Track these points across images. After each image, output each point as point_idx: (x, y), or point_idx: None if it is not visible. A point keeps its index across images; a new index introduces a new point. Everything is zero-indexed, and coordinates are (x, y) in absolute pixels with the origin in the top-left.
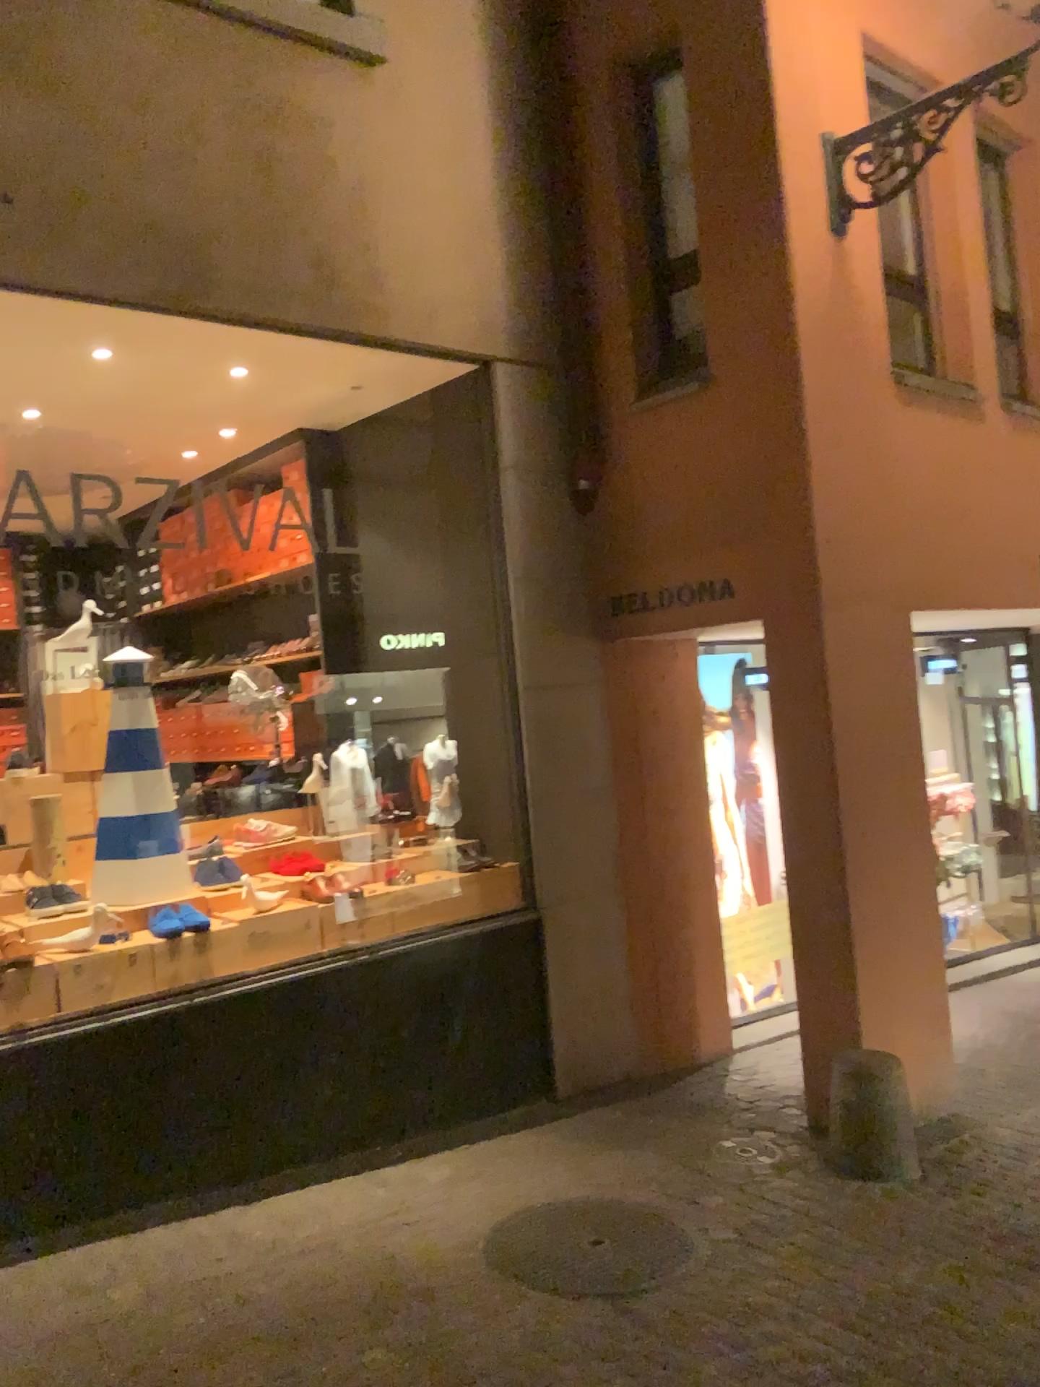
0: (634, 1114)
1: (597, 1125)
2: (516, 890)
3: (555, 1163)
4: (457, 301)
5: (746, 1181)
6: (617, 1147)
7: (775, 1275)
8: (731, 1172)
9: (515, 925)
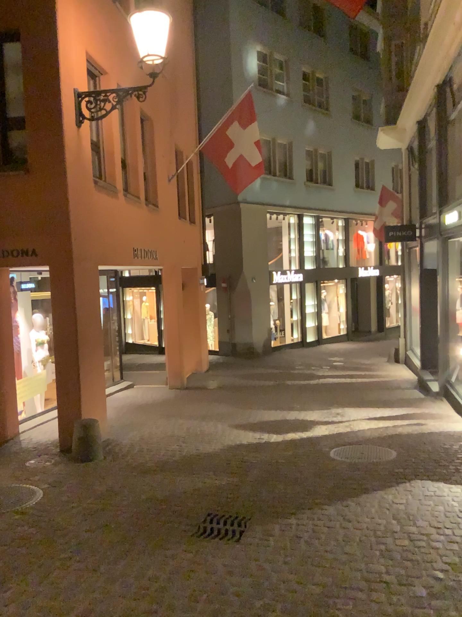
0: None
1: None
2: None
3: None
4: None
5: (45, 469)
6: None
7: (68, 490)
8: (39, 468)
9: None
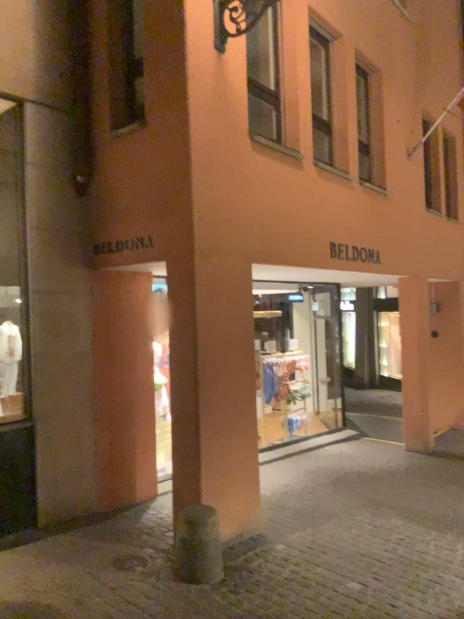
0: (78, 538)
1: (51, 546)
2: (22, 408)
3: (7, 576)
4: (3, 63)
5: (117, 586)
6: (54, 562)
7: None
8: (110, 580)
9: (19, 428)
